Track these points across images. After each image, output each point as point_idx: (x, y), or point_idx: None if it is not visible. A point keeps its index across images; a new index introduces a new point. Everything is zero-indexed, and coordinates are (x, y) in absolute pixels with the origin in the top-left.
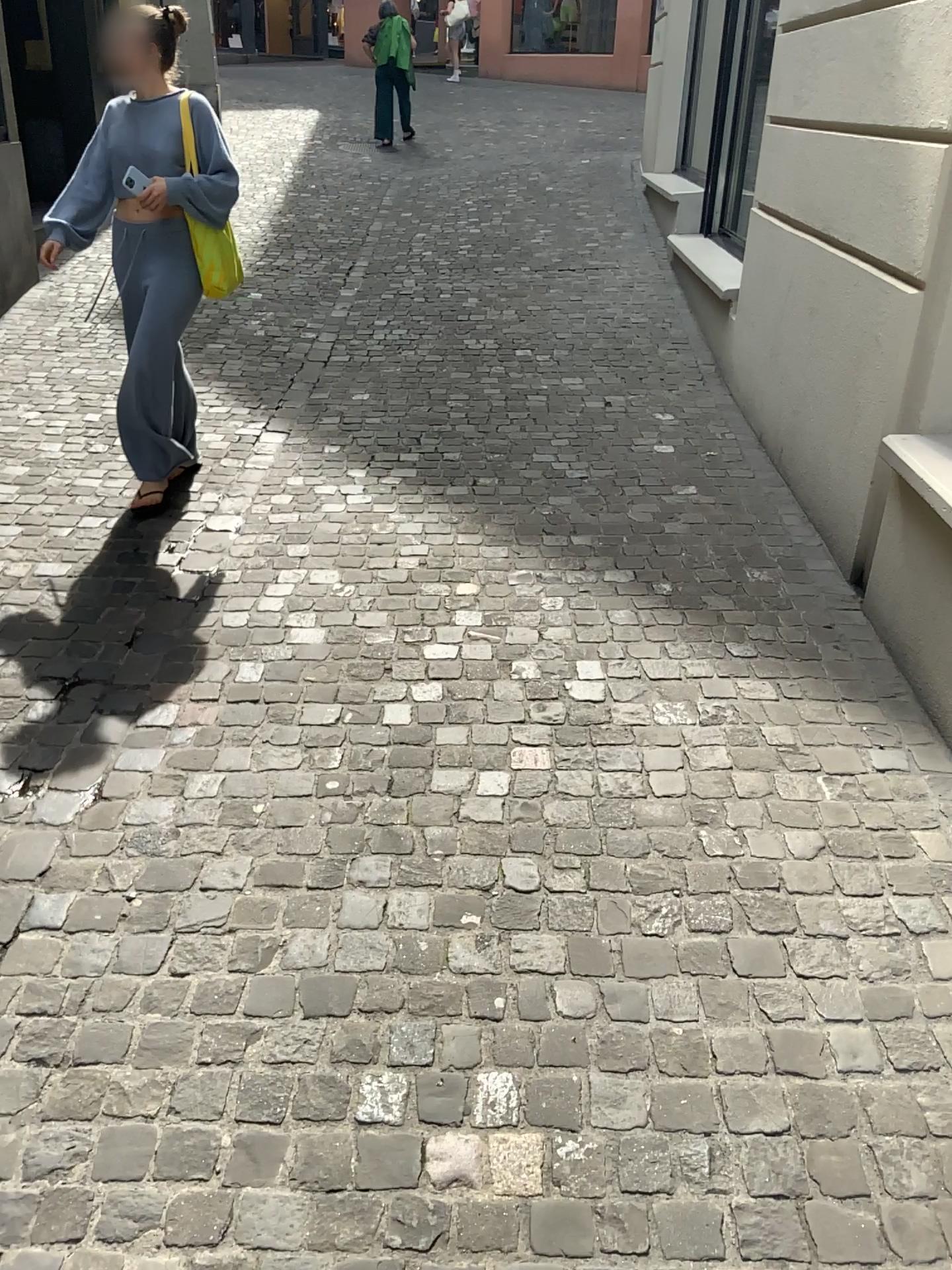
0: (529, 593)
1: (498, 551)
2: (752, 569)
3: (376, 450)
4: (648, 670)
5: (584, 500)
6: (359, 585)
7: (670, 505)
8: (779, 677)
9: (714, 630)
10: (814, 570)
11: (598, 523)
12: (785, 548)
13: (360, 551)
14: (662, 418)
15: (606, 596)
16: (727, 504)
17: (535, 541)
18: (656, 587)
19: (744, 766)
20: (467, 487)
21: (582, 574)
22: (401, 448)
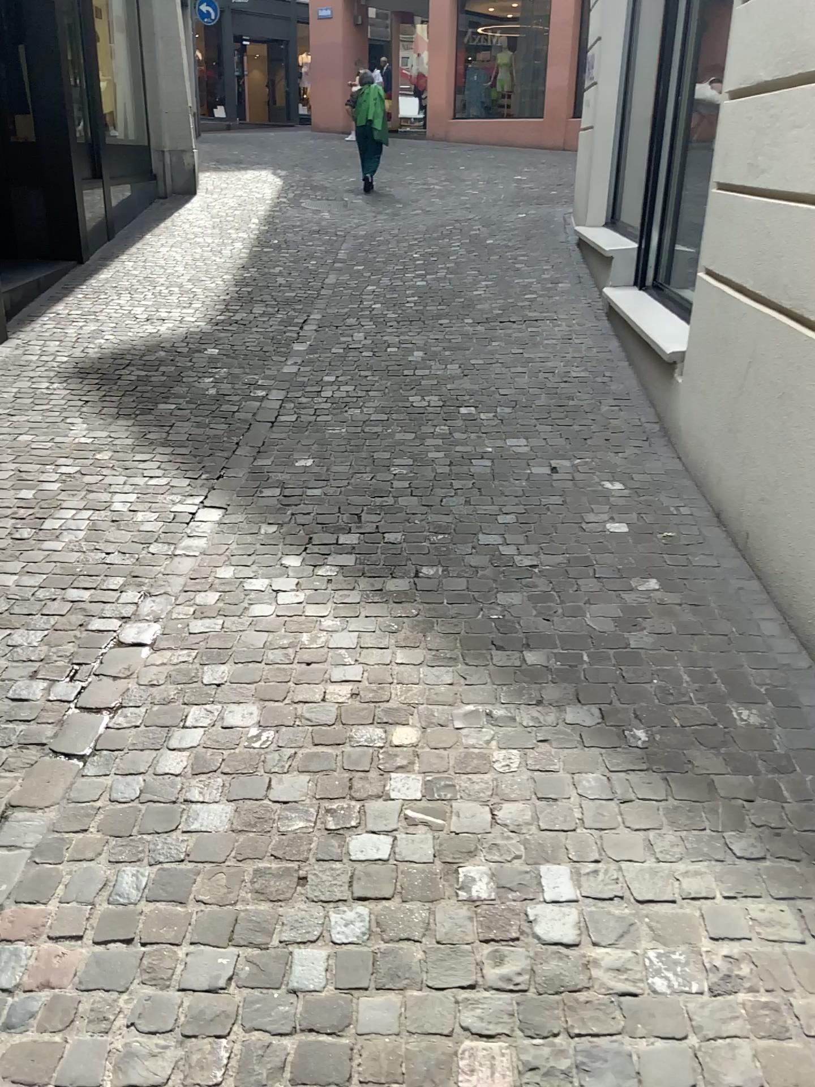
0: (478, 744)
1: (442, 677)
2: (737, 705)
3: (314, 531)
4: (630, 883)
5: (536, 600)
6: (281, 729)
7: (631, 606)
8: (798, 898)
9: (706, 811)
10: (810, 707)
11: (554, 634)
12: (769, 671)
13: (286, 677)
14: (612, 489)
15: (569, 750)
16: (695, 605)
17: (484, 662)
18: (627, 735)
19: (780, 1083)
20: (408, 583)
21: (540, 713)
22: (341, 530)
